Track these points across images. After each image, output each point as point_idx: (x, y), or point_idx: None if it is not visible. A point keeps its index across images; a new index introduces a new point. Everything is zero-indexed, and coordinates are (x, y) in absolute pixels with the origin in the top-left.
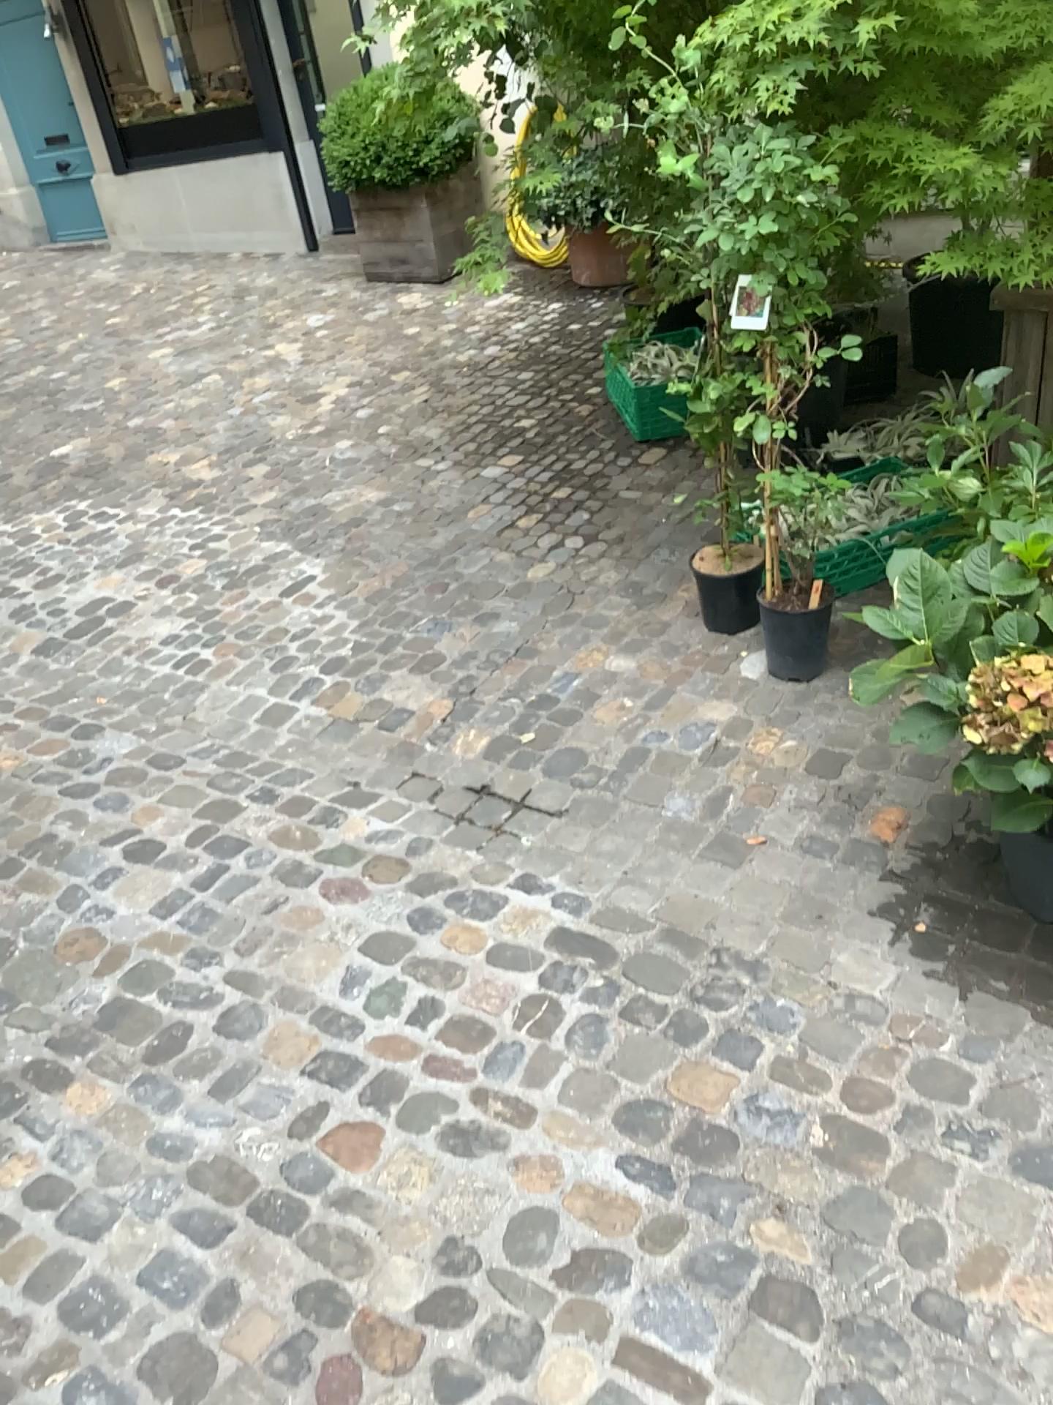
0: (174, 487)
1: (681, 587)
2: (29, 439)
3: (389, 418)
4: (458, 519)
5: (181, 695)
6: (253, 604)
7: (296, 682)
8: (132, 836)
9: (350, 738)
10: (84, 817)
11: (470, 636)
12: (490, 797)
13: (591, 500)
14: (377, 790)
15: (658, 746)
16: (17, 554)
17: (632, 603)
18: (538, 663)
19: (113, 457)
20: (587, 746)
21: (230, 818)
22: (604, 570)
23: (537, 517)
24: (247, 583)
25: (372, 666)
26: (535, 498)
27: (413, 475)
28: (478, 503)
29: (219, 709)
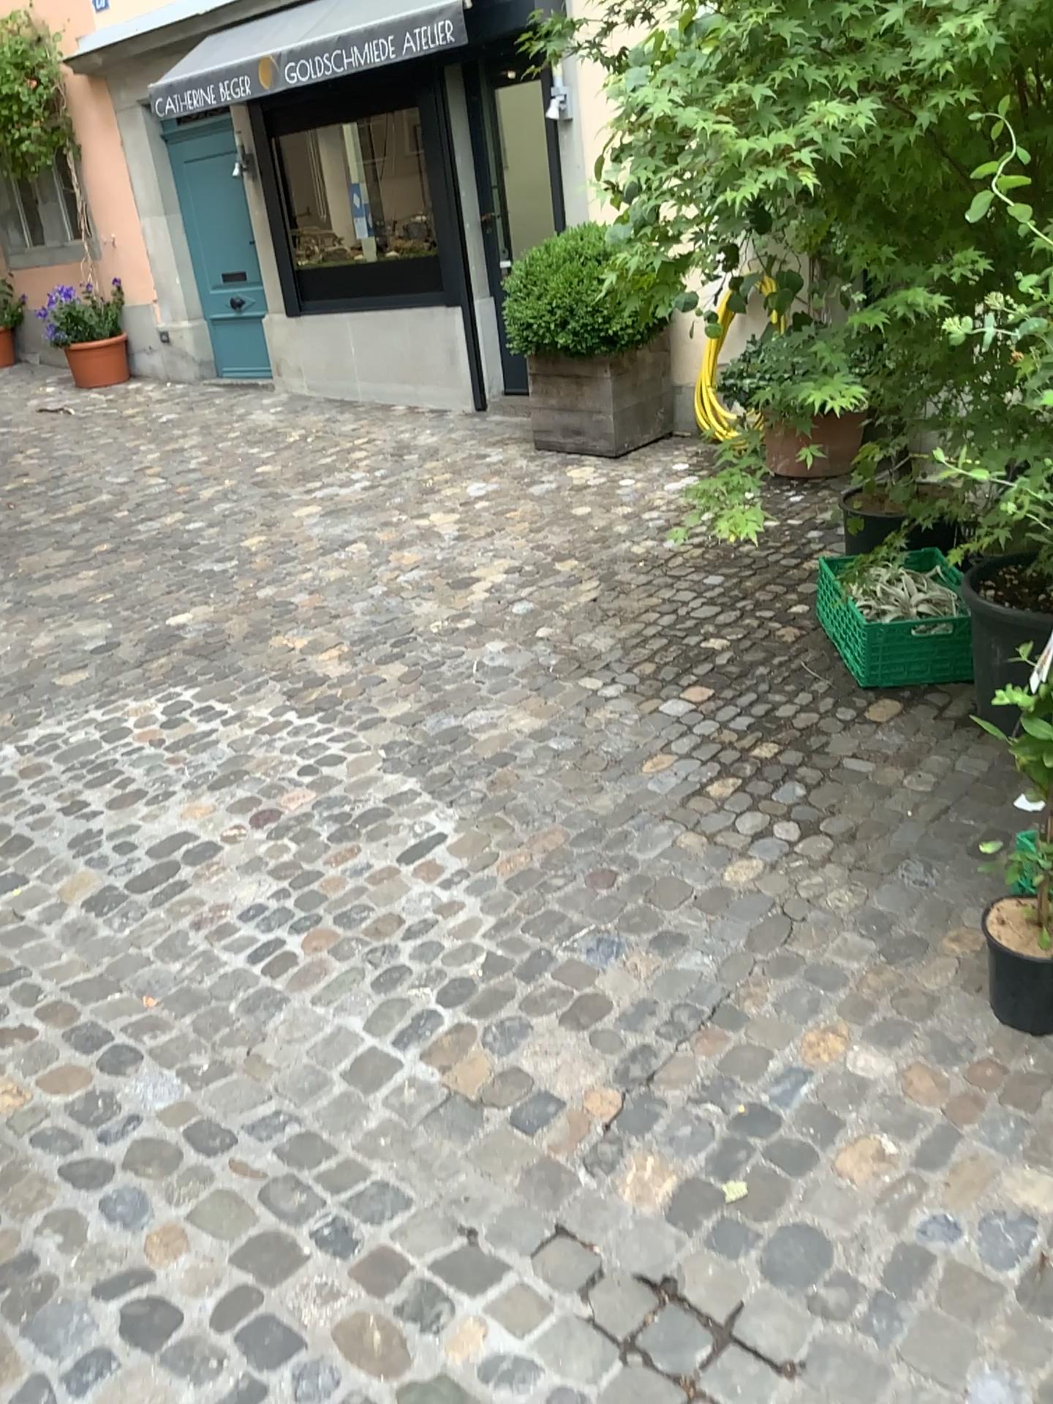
0: (292, 681)
1: (946, 934)
2: (145, 600)
3: (551, 619)
4: (631, 774)
5: (252, 1011)
6: (364, 873)
7: (406, 1016)
8: (139, 1286)
9: (470, 1136)
10: (82, 1225)
11: (647, 971)
12: (677, 1307)
13: (806, 768)
14: (504, 1253)
15: (941, 1243)
16: (98, 753)
17: (875, 949)
18: (745, 1038)
19: (231, 633)
20: (828, 1220)
21: (283, 1277)
22: (831, 885)
23: (735, 785)
24: (360, 837)
25: (509, 1004)
26: (731, 755)
27: (577, 700)
28: (658, 753)
29: (296, 1048)
